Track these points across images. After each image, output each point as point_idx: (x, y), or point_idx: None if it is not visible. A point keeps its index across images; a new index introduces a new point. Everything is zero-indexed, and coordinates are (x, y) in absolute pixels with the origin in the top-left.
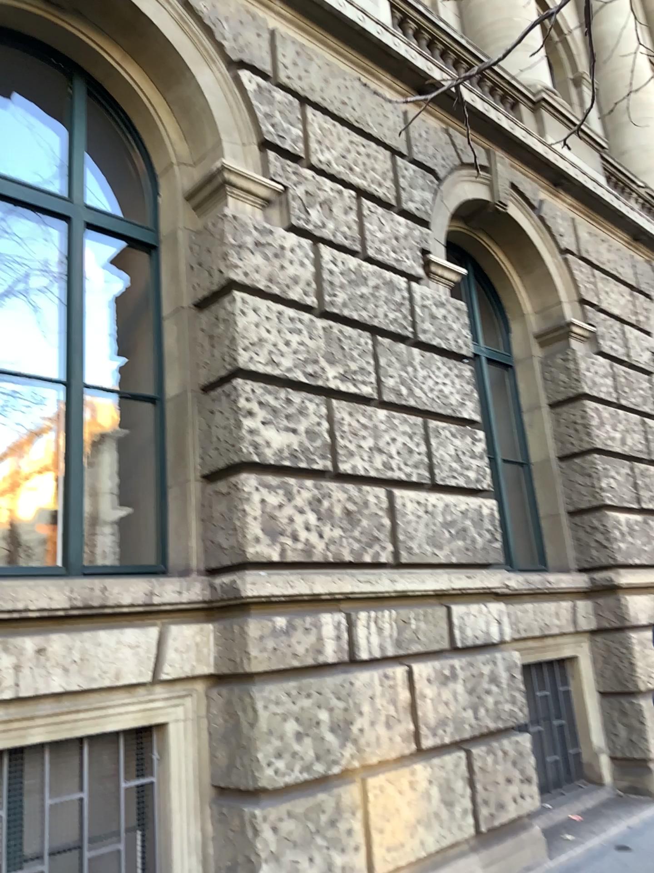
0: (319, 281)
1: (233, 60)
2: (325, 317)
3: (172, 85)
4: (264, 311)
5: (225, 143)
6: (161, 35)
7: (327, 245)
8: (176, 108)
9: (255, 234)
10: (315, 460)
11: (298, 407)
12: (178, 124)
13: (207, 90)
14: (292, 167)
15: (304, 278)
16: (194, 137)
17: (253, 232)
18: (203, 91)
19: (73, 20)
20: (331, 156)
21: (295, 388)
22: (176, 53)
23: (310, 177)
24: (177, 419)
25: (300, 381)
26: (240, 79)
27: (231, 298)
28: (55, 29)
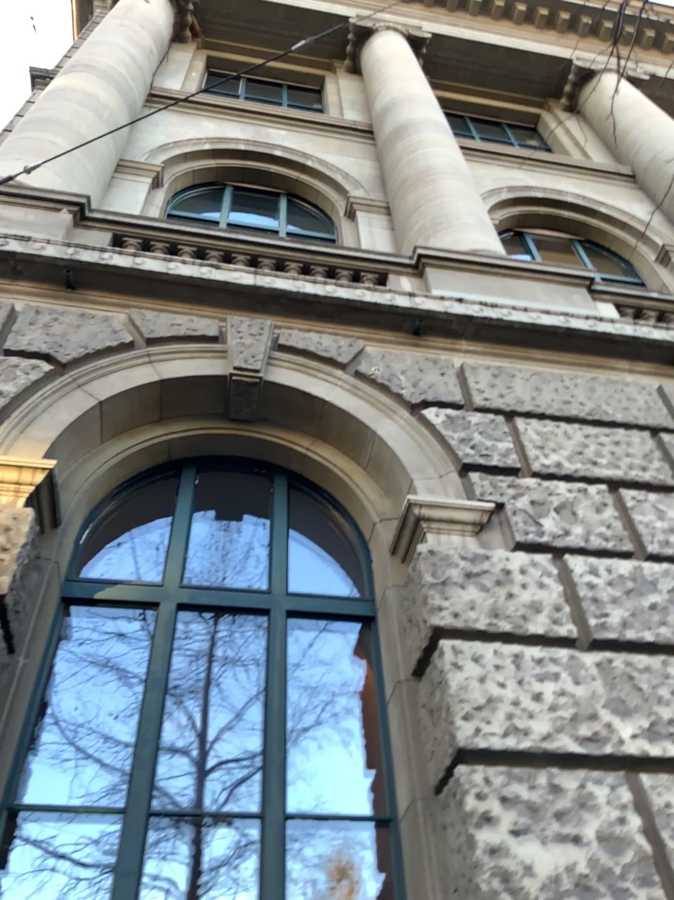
0: (575, 602)
1: (414, 402)
2: (597, 649)
3: (359, 448)
4: (492, 660)
5: (419, 481)
6: (334, 407)
7: (579, 555)
8: (369, 468)
9: (465, 566)
10: (630, 889)
11: (576, 797)
12: (374, 483)
13: (390, 438)
14: (509, 481)
15: (551, 604)
16: (391, 489)
17: (461, 565)
18: (385, 441)
19: (257, 428)
20: (561, 456)
21: (564, 766)
22: (352, 417)
23: (535, 485)
24: (413, 849)
25: (572, 753)
26: (425, 416)
27: (441, 653)
28: (243, 441)
